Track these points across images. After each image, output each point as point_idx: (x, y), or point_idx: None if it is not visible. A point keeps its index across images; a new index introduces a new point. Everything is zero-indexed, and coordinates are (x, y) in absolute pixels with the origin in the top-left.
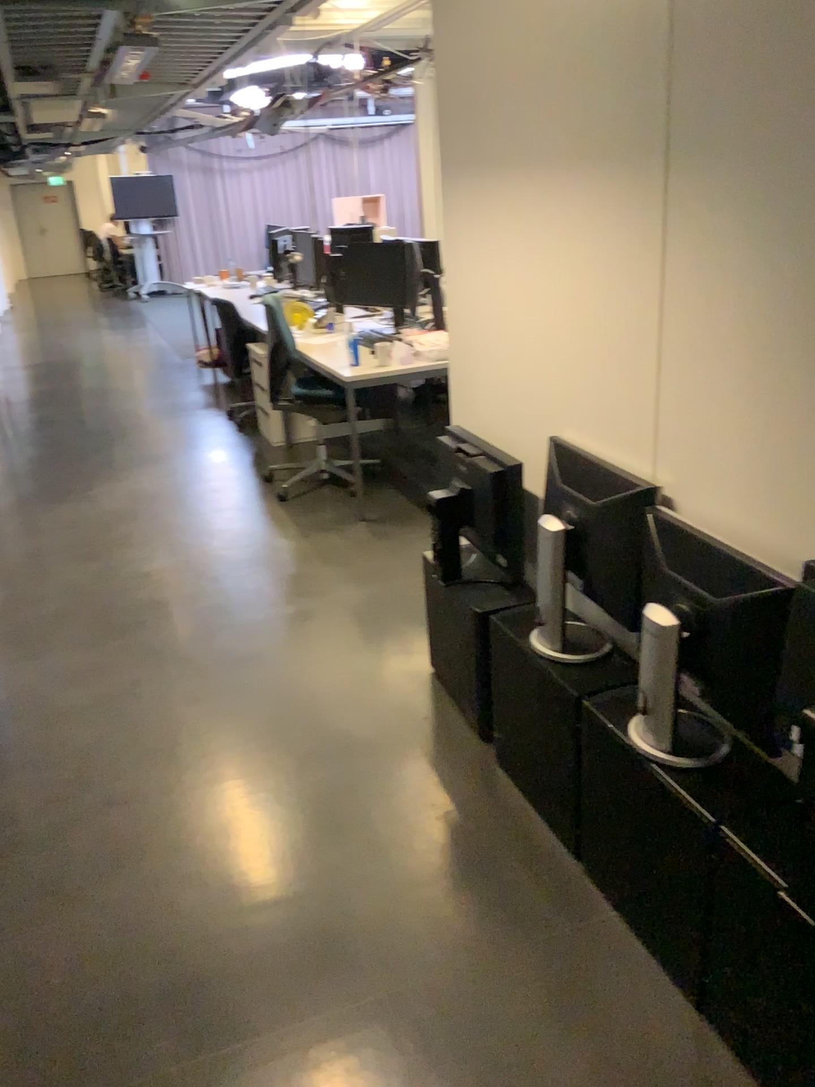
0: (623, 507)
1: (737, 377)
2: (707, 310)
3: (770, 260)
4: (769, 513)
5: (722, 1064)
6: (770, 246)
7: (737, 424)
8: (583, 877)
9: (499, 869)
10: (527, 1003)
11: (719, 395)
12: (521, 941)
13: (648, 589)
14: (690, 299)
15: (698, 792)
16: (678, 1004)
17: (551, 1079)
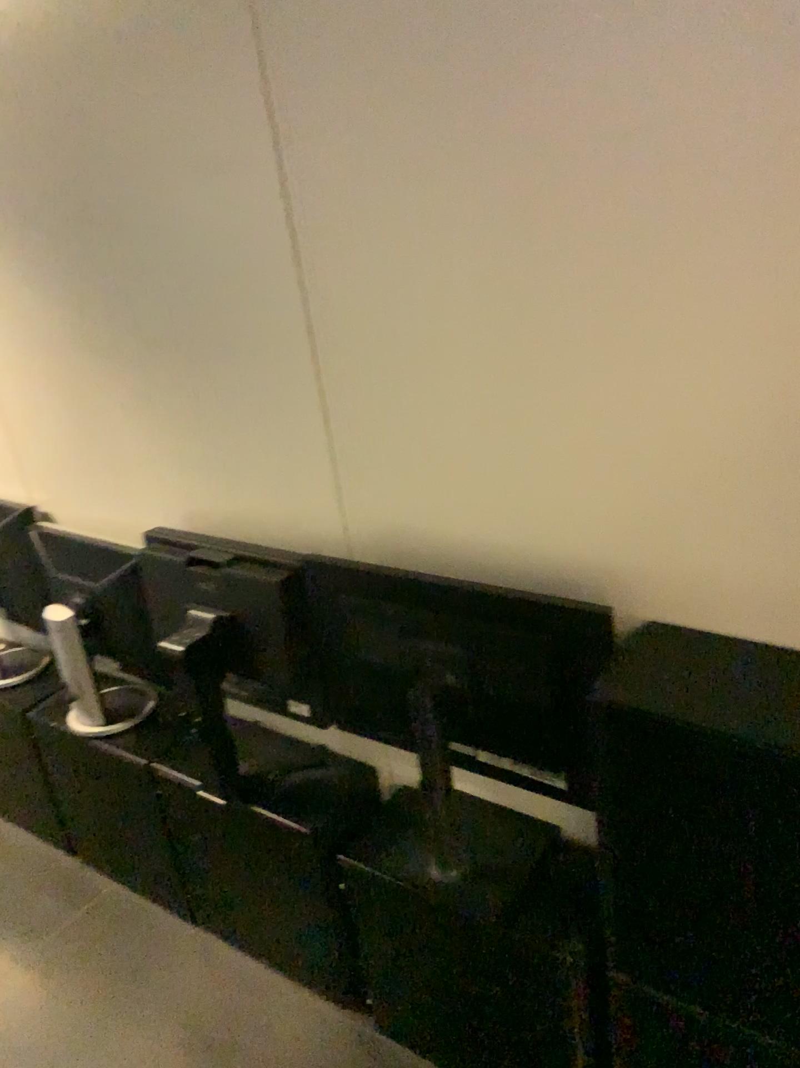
0: (12, 534)
1: (57, 399)
2: (17, 349)
3: (44, 302)
4: (116, 503)
5: (220, 954)
6: (40, 290)
7: (72, 438)
8: (85, 869)
9: (5, 900)
10: (49, 996)
11: (51, 418)
12: (36, 950)
13: (51, 596)
14: (2, 344)
15: (137, 746)
16: (180, 927)
17: (80, 1045)
